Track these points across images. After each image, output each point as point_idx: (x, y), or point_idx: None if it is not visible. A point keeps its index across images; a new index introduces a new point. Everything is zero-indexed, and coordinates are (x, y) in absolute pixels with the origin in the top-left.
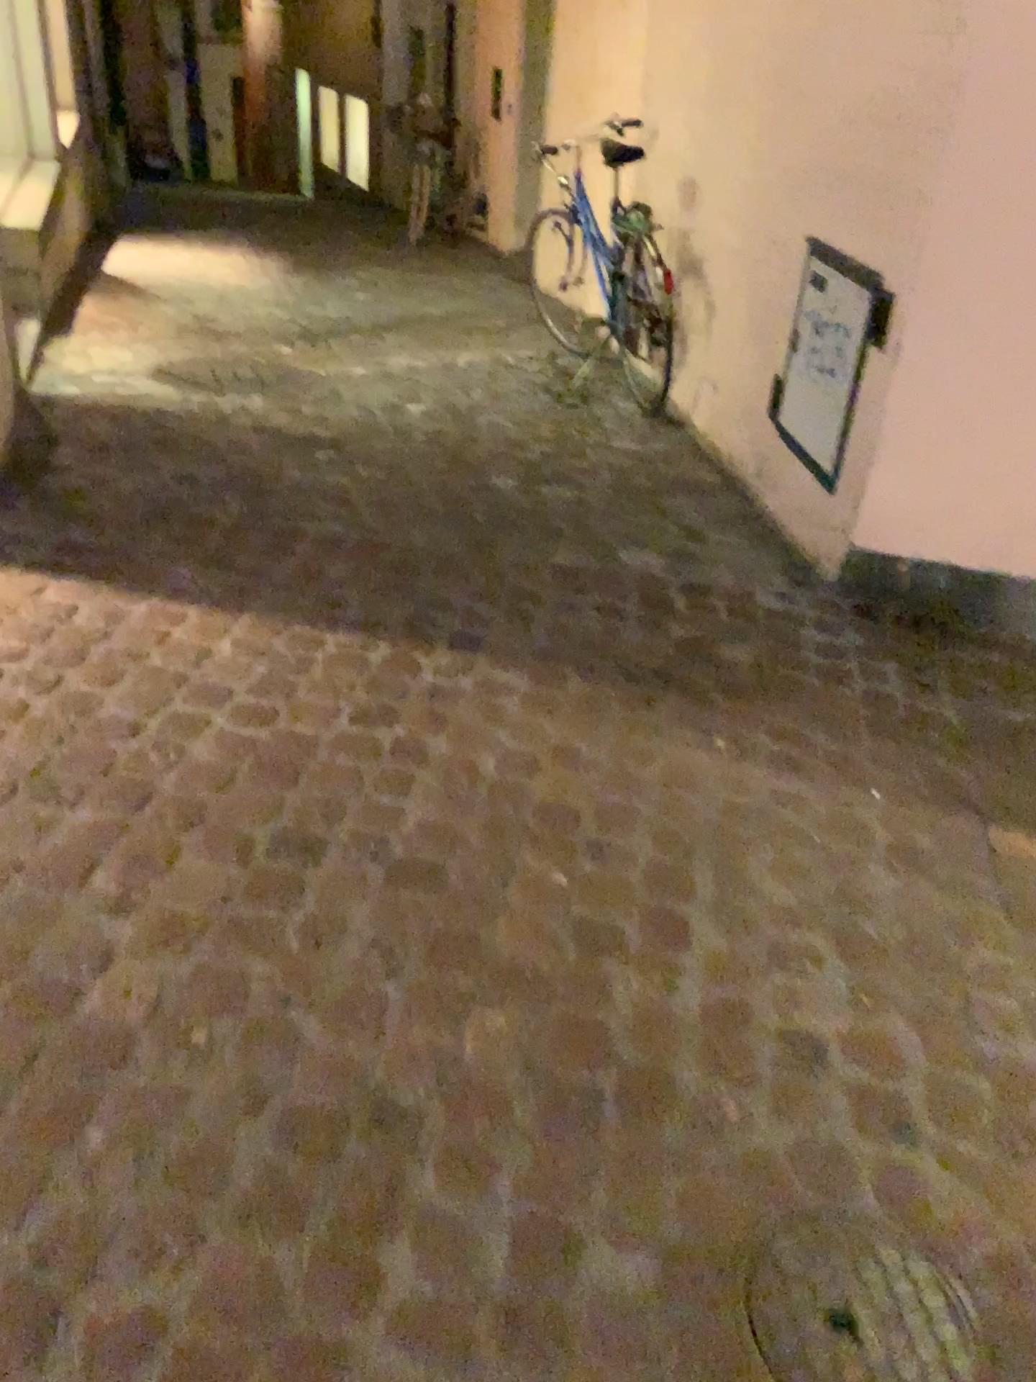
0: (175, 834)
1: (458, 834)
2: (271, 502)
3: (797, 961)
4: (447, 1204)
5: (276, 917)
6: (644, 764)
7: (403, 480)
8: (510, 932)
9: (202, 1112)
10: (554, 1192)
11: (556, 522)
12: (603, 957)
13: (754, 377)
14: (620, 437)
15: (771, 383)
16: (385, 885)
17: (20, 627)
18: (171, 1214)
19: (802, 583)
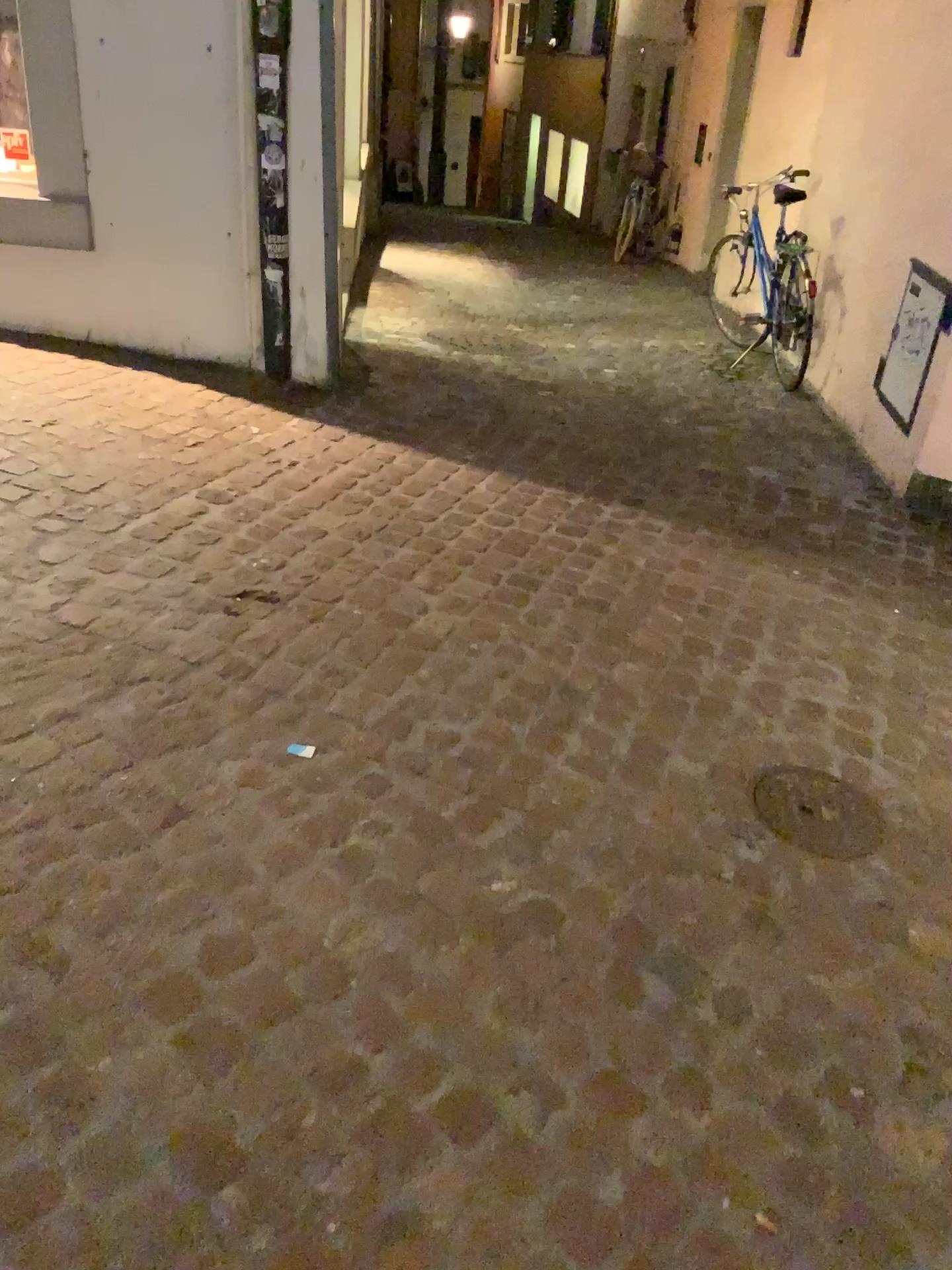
0: (458, 568)
1: (621, 592)
2: (510, 416)
3: (819, 676)
4: (601, 729)
5: (514, 610)
6: (742, 577)
7: (599, 413)
8: (647, 637)
9: (477, 675)
10: (658, 736)
11: (705, 448)
12: (700, 655)
13: (866, 360)
14: (762, 403)
15: (875, 363)
16: (576, 607)
17: (361, 463)
18: (462, 706)
19: (878, 500)
